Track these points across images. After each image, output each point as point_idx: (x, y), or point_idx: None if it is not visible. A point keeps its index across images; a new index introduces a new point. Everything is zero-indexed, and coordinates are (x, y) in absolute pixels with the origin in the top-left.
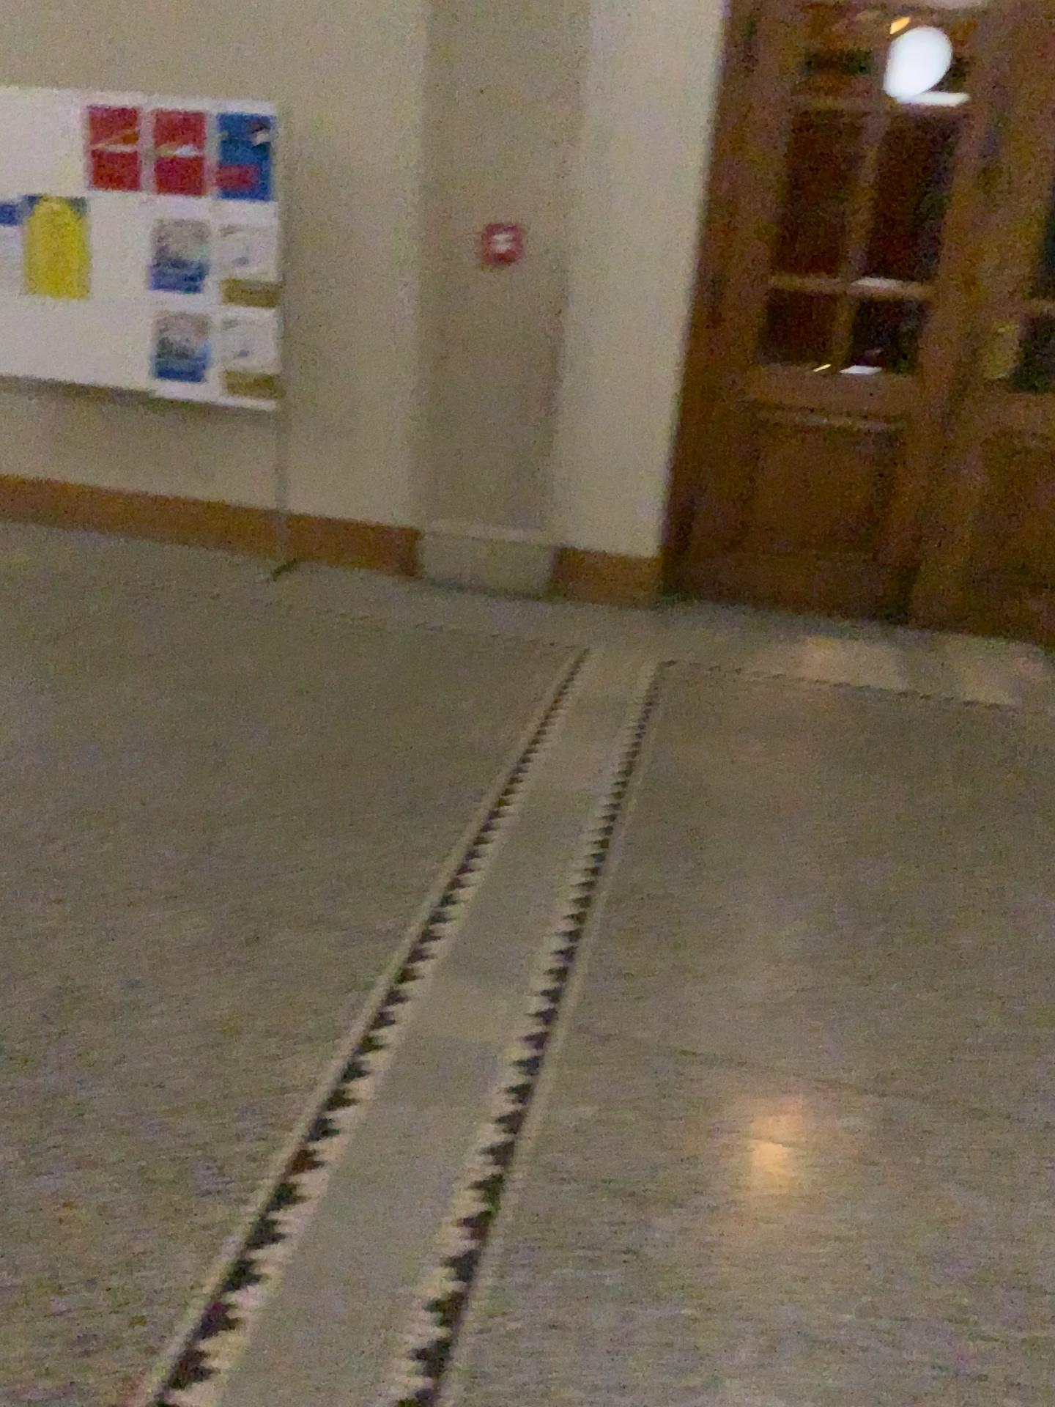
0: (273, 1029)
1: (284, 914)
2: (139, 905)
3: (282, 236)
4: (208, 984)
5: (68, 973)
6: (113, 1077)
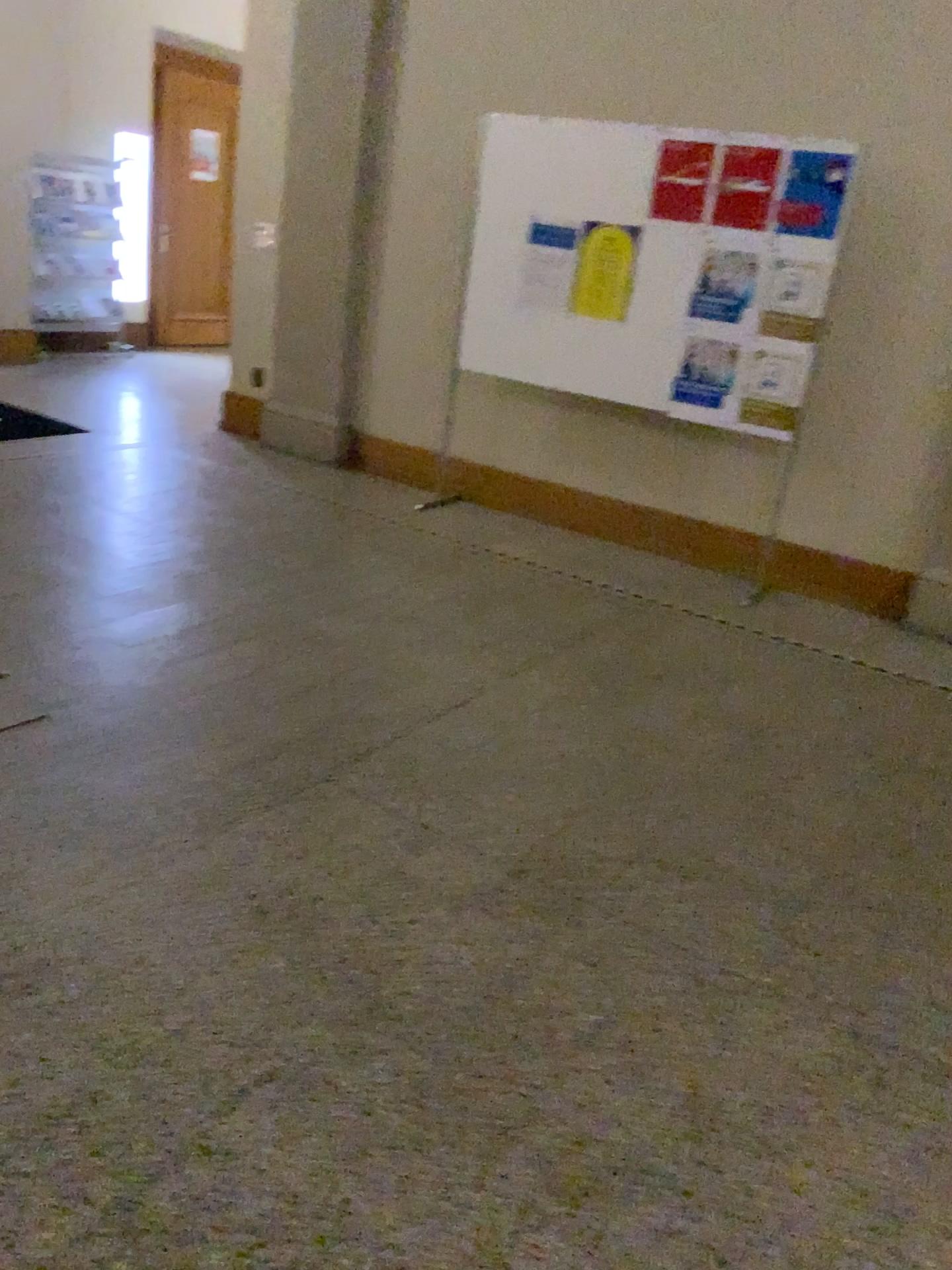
0: (943, 1226)
1: (900, 1049)
2: (739, 997)
3: (825, 272)
4: (848, 1133)
5: (692, 1076)
6: (779, 1246)
